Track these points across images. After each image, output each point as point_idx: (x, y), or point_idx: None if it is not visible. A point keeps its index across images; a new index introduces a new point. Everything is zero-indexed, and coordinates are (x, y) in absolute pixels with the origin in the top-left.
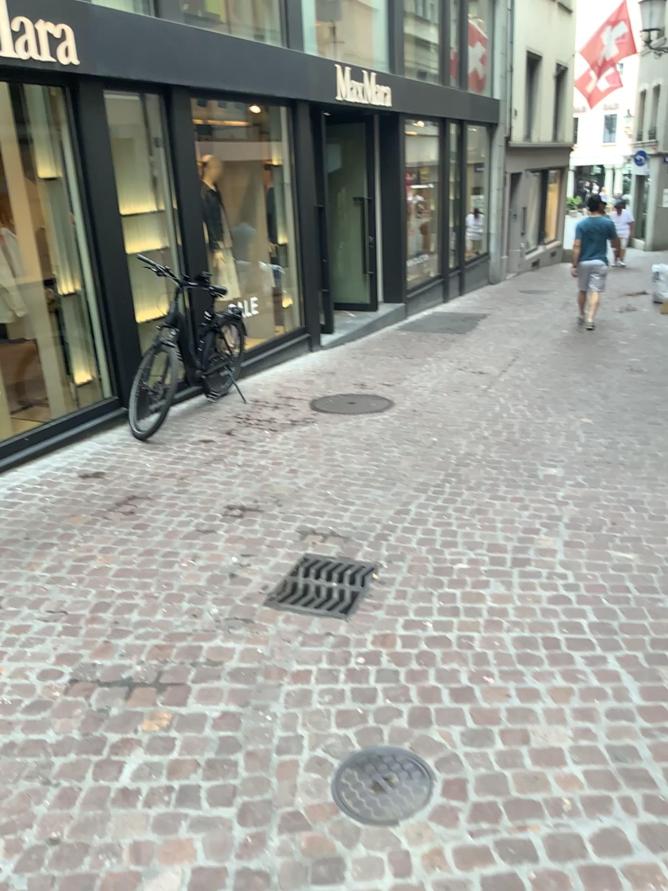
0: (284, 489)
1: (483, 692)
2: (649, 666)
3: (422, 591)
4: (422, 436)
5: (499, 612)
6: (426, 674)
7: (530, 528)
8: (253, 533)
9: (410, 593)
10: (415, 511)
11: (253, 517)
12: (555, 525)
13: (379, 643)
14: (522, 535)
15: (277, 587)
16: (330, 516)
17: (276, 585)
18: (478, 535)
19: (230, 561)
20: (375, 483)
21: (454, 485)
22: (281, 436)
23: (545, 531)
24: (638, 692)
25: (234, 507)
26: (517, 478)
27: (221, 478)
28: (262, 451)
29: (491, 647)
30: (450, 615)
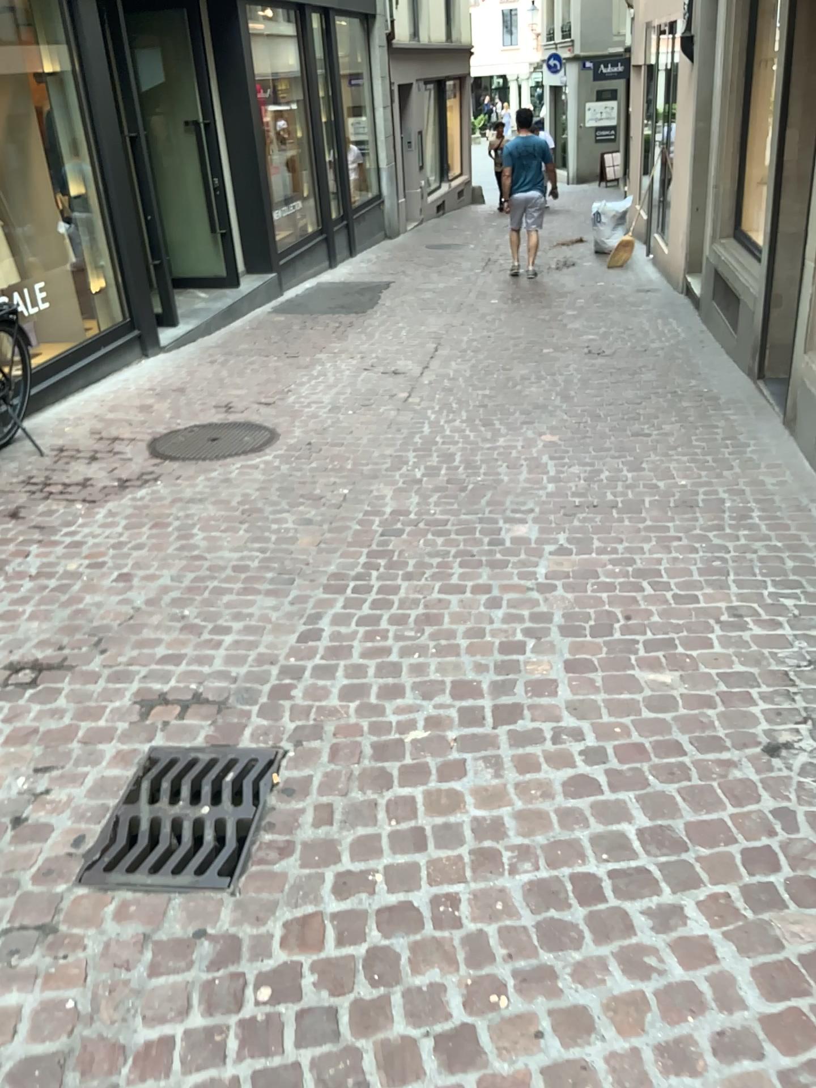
0: (111, 617)
1: (496, 1043)
2: (758, 920)
3: (356, 804)
4: (325, 491)
5: (492, 834)
6: (386, 1015)
7: (509, 645)
8: (58, 719)
9: (337, 814)
10: (329, 635)
11: (57, 684)
12: (546, 633)
13: (294, 946)
14: (500, 661)
15: (102, 837)
16: (191, 663)
17: (100, 834)
18: (433, 670)
19: (13, 790)
20: (259, 585)
21: (383, 576)
22: (103, 515)
23: (533, 648)
24: (754, 988)
25: (23, 667)
26: (475, 552)
27: (1, 609)
28: (73, 546)
29: (491, 920)
30: (412, 854)
